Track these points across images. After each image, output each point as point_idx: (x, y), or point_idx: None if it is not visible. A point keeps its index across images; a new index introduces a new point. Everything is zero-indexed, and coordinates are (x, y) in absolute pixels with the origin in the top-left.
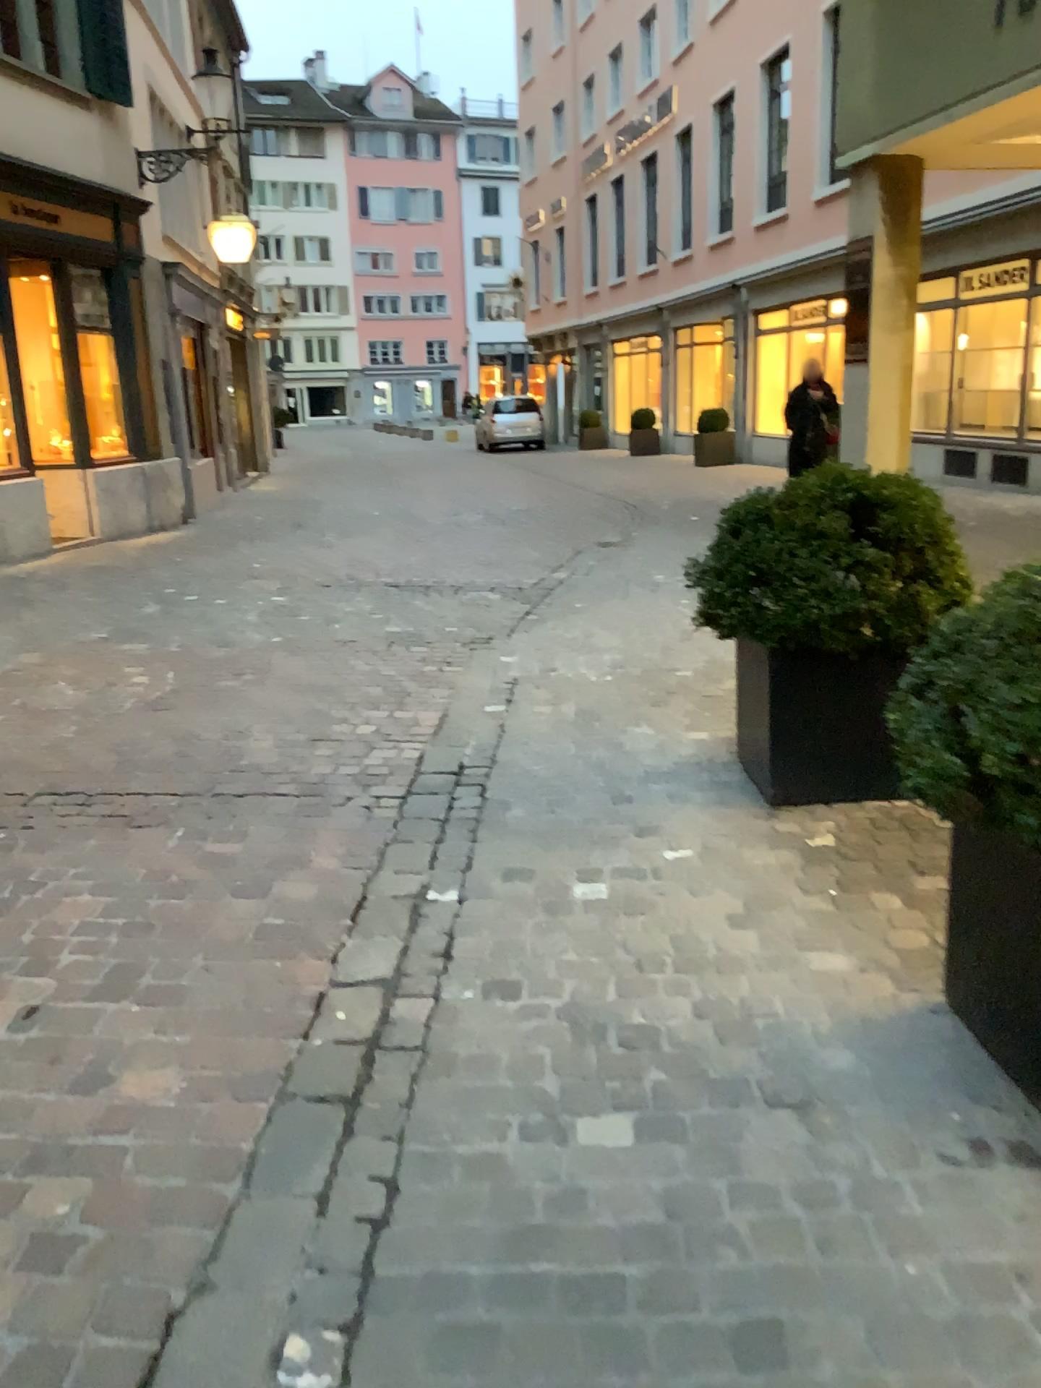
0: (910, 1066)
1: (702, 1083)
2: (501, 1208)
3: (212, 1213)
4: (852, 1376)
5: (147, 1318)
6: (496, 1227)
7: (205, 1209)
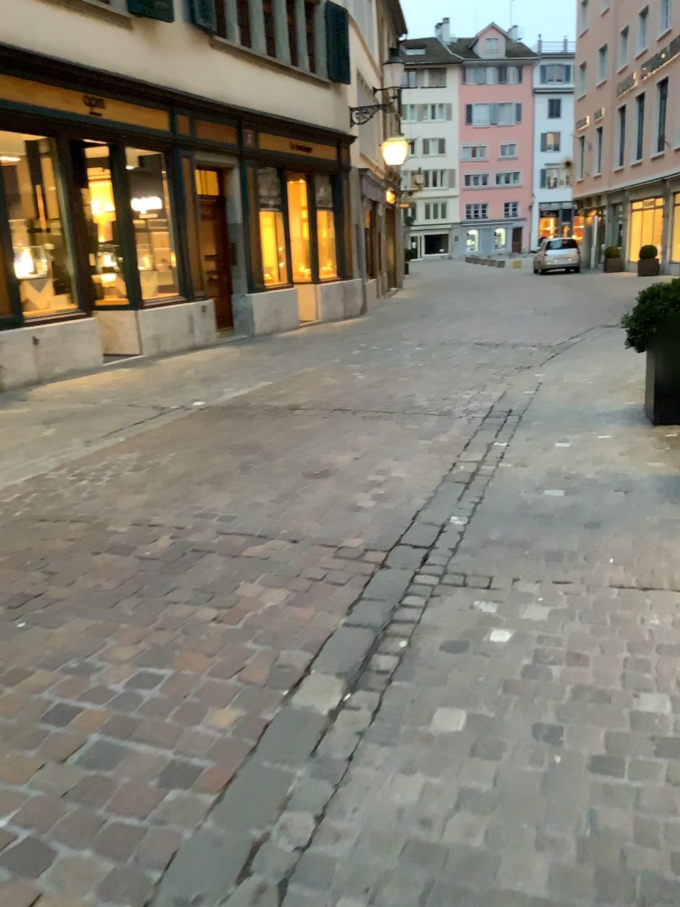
0: (672, 484)
1: (593, 484)
2: (518, 500)
3: (428, 495)
4: (619, 528)
5: (414, 507)
6: (516, 503)
7: (425, 494)
